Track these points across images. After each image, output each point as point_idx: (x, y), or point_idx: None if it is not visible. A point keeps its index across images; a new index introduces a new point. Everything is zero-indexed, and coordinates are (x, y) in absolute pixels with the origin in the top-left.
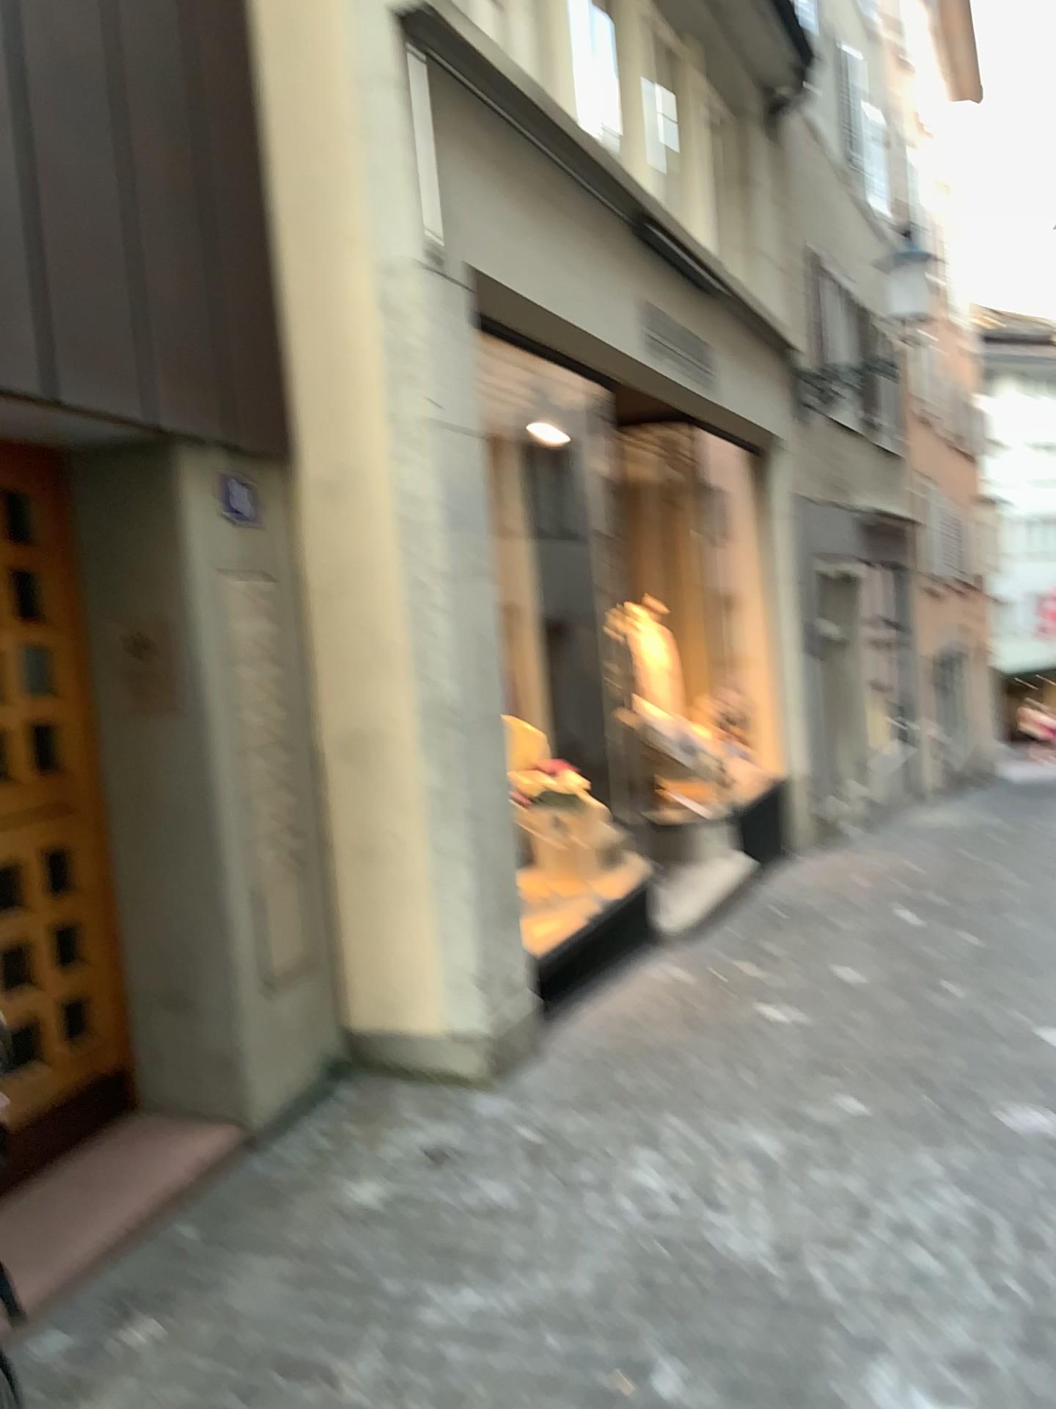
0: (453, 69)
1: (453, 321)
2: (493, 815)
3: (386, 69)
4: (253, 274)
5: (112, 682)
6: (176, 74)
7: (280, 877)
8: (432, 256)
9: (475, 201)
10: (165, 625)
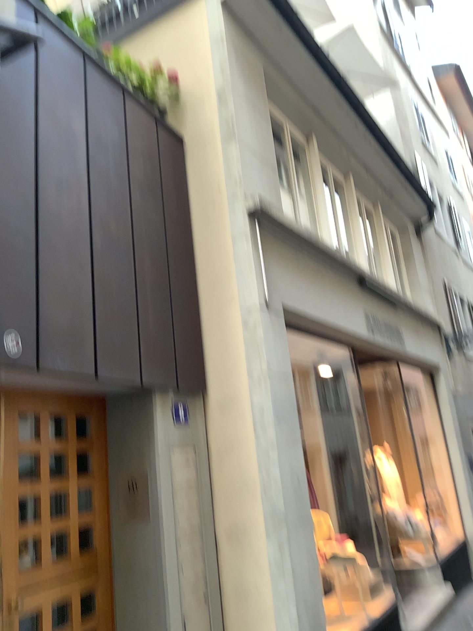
0: (273, 227)
1: (276, 328)
2: (306, 573)
3: (244, 230)
4: (188, 314)
5: (119, 504)
6: (158, 240)
7: (196, 607)
8: (265, 302)
9: (285, 277)
10: (144, 475)
